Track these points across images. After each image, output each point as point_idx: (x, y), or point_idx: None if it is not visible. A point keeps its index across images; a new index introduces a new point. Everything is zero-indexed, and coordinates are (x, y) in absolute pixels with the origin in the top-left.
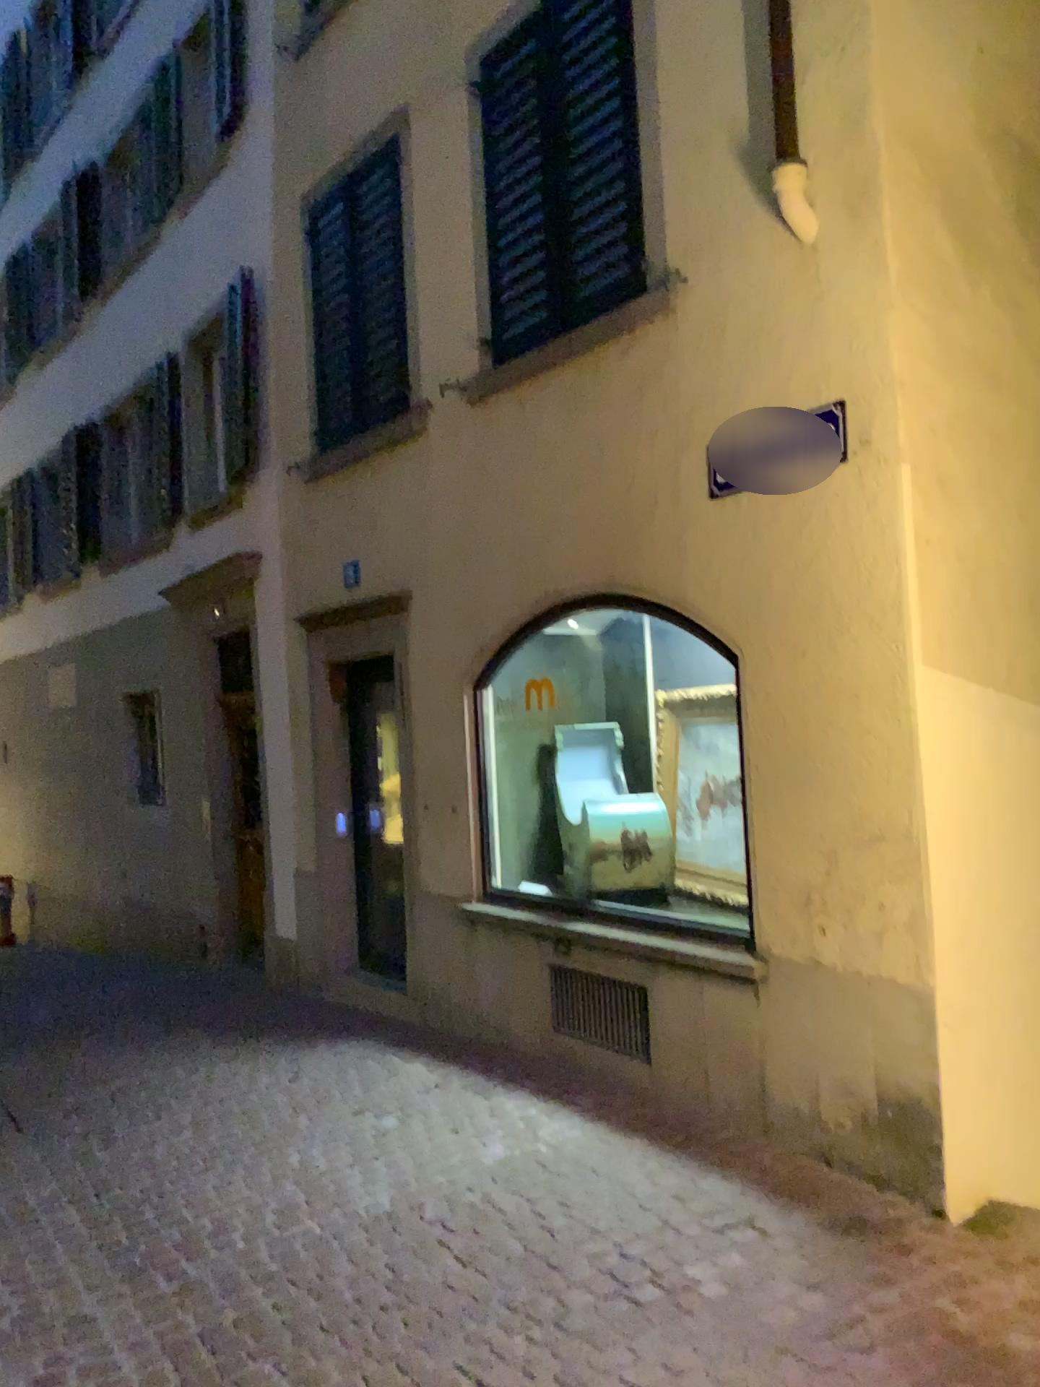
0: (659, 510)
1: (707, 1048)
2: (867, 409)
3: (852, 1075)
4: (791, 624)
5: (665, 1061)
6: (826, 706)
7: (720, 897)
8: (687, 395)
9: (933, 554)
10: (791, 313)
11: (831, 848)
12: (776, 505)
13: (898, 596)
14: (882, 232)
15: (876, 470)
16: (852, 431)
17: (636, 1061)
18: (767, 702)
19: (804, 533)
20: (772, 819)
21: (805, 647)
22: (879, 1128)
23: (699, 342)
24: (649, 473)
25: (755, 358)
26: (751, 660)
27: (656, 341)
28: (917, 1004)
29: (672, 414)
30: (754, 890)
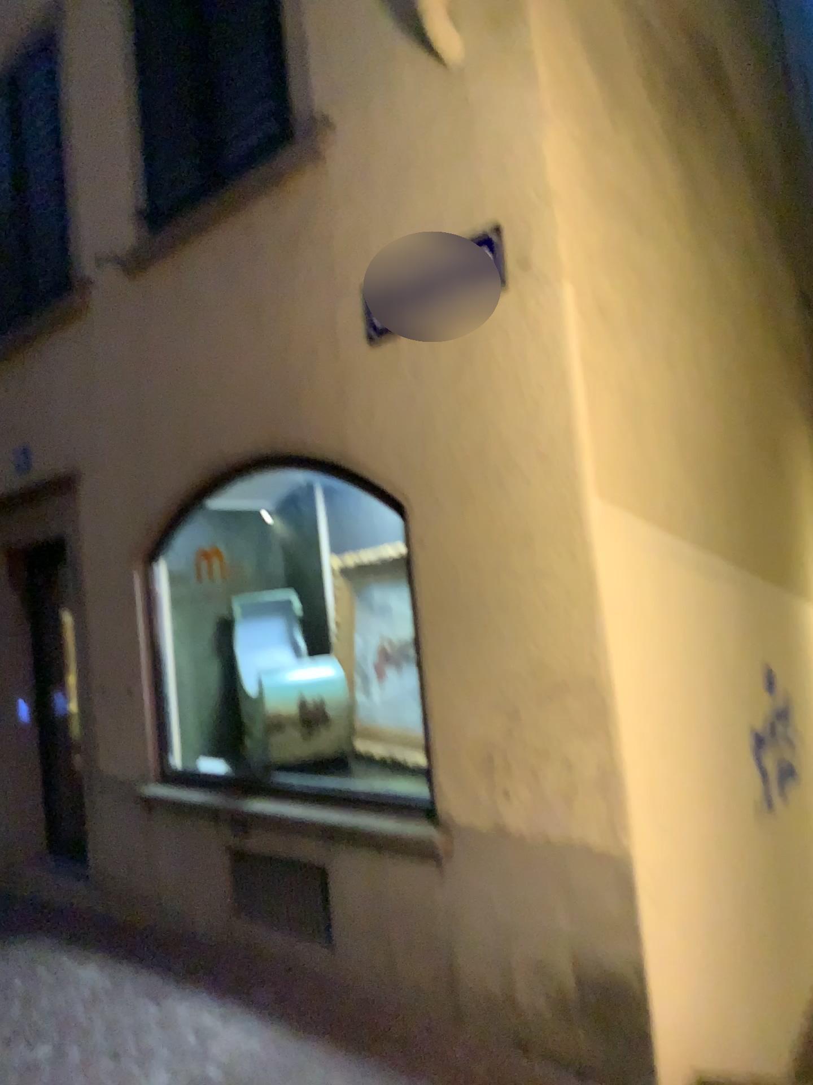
0: (318, 364)
1: (392, 930)
2: (528, 228)
3: (550, 956)
4: (458, 467)
5: (349, 944)
6: (500, 551)
7: (398, 762)
8: (340, 244)
9: (599, 387)
10: (442, 143)
11: (514, 705)
12: (436, 344)
13: (570, 426)
14: (532, 46)
15: (540, 293)
16: (512, 256)
17: (319, 944)
18: (437, 553)
19: (467, 370)
20: (448, 678)
21: (474, 490)
22: (584, 1016)
23: (350, 187)
24: (305, 327)
25: (407, 195)
26: (418, 510)
27: (307, 193)
28: (617, 873)
29: (326, 264)
30: (433, 755)
